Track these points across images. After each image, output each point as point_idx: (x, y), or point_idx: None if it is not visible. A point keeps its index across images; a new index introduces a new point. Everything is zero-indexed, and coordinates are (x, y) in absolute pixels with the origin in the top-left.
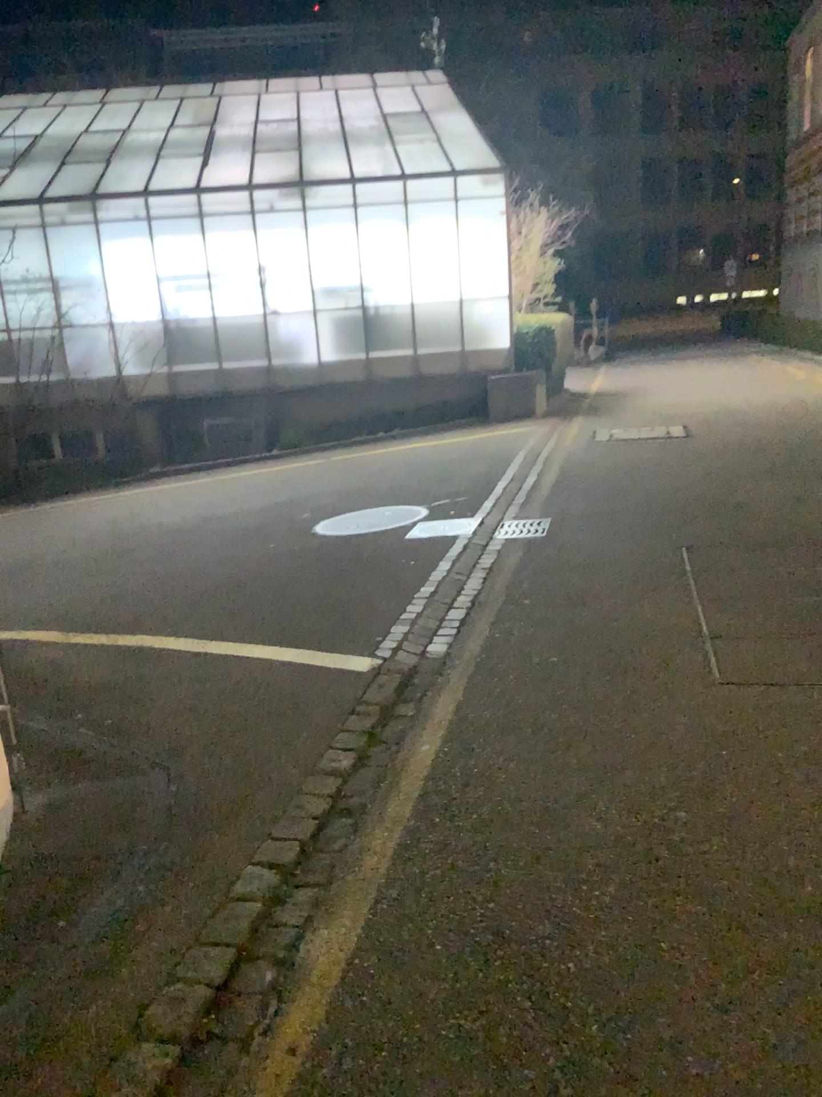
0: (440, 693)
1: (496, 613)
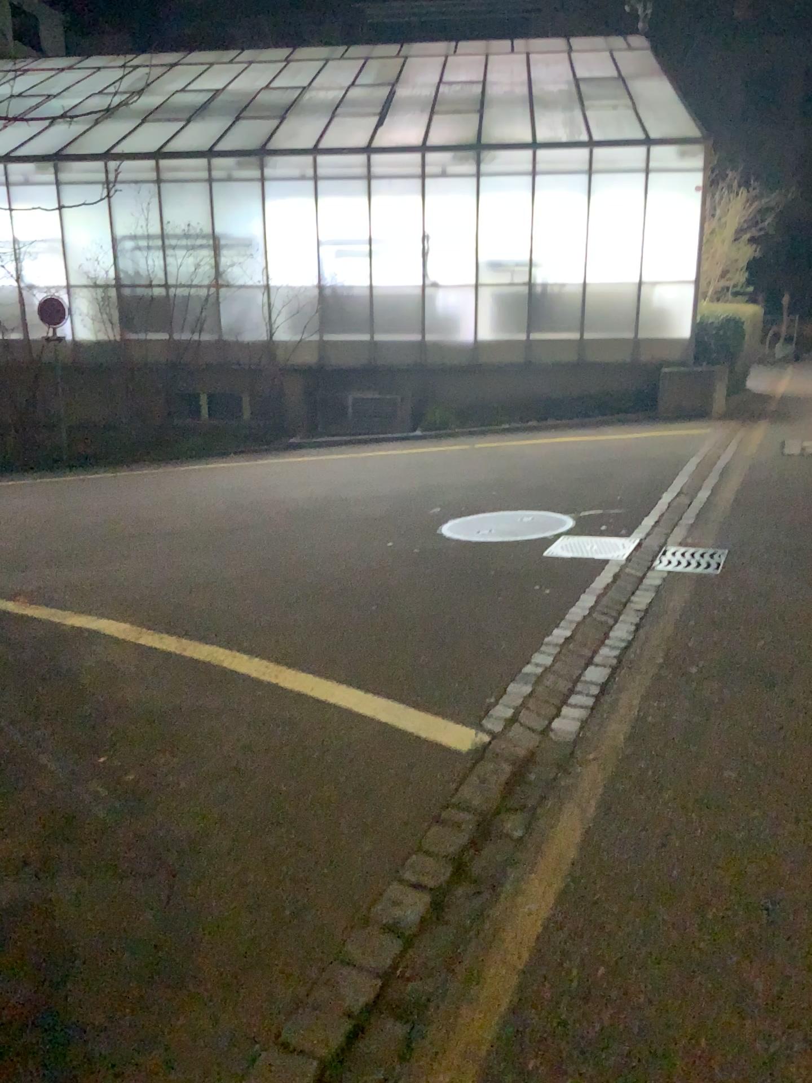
0: (563, 806)
1: (650, 684)
